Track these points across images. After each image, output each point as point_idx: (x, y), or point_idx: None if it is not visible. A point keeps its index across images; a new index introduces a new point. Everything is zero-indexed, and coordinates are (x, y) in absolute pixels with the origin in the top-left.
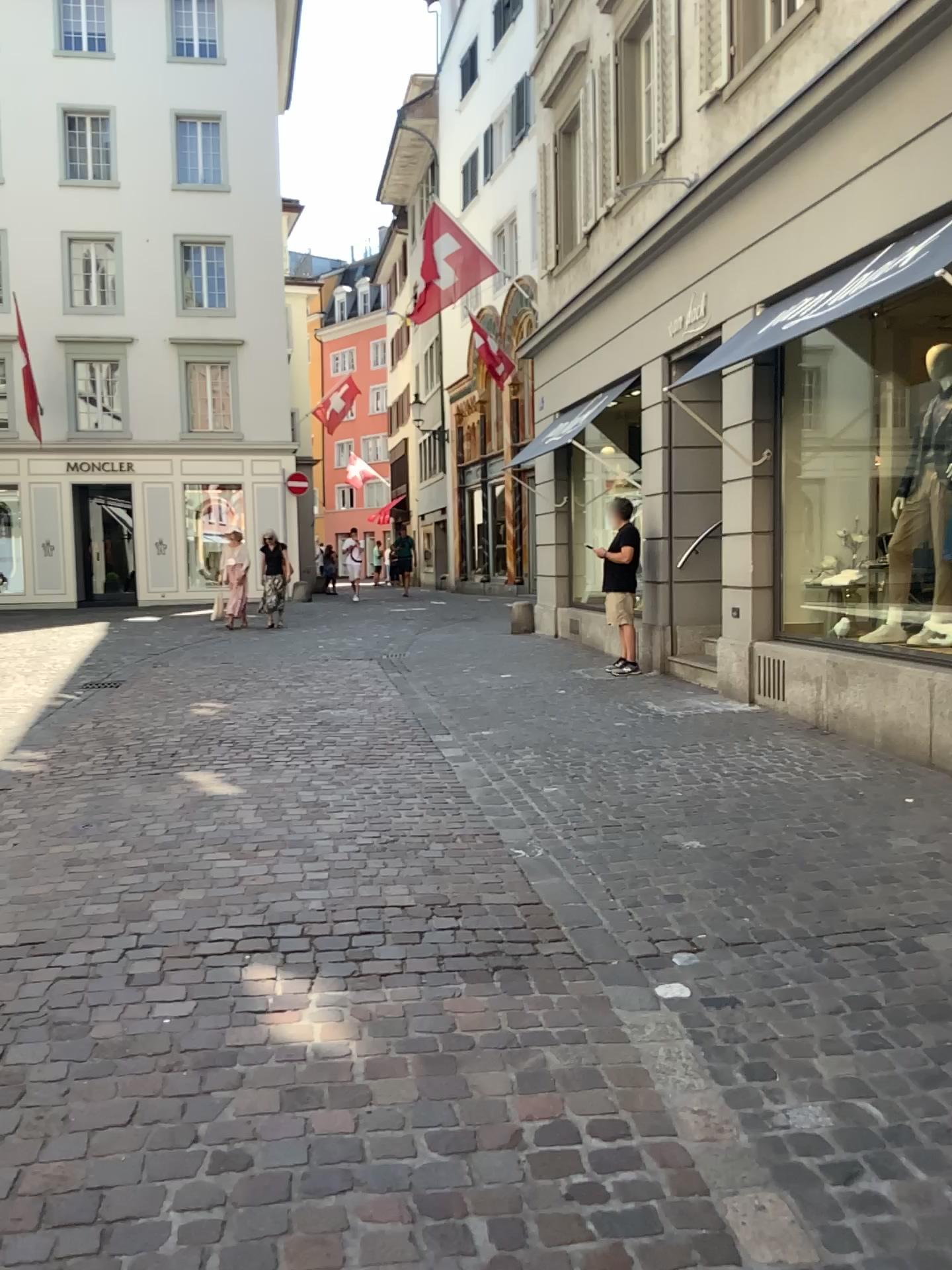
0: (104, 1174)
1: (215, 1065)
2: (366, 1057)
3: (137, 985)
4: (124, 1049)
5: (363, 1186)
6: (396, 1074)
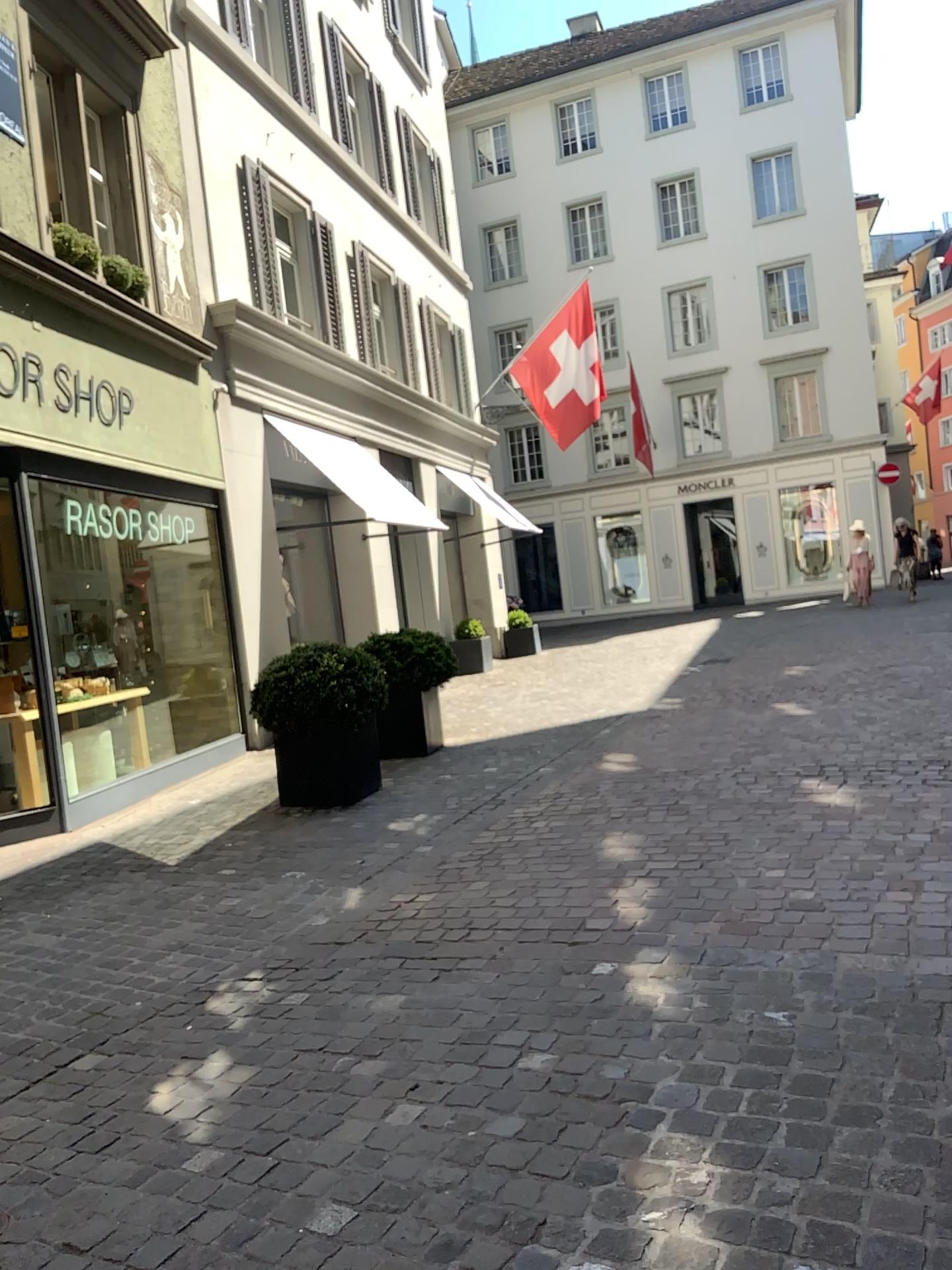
0: (728, 831)
1: (781, 807)
2: (862, 806)
3: (743, 784)
4: (736, 802)
5: (846, 837)
6: (876, 812)
